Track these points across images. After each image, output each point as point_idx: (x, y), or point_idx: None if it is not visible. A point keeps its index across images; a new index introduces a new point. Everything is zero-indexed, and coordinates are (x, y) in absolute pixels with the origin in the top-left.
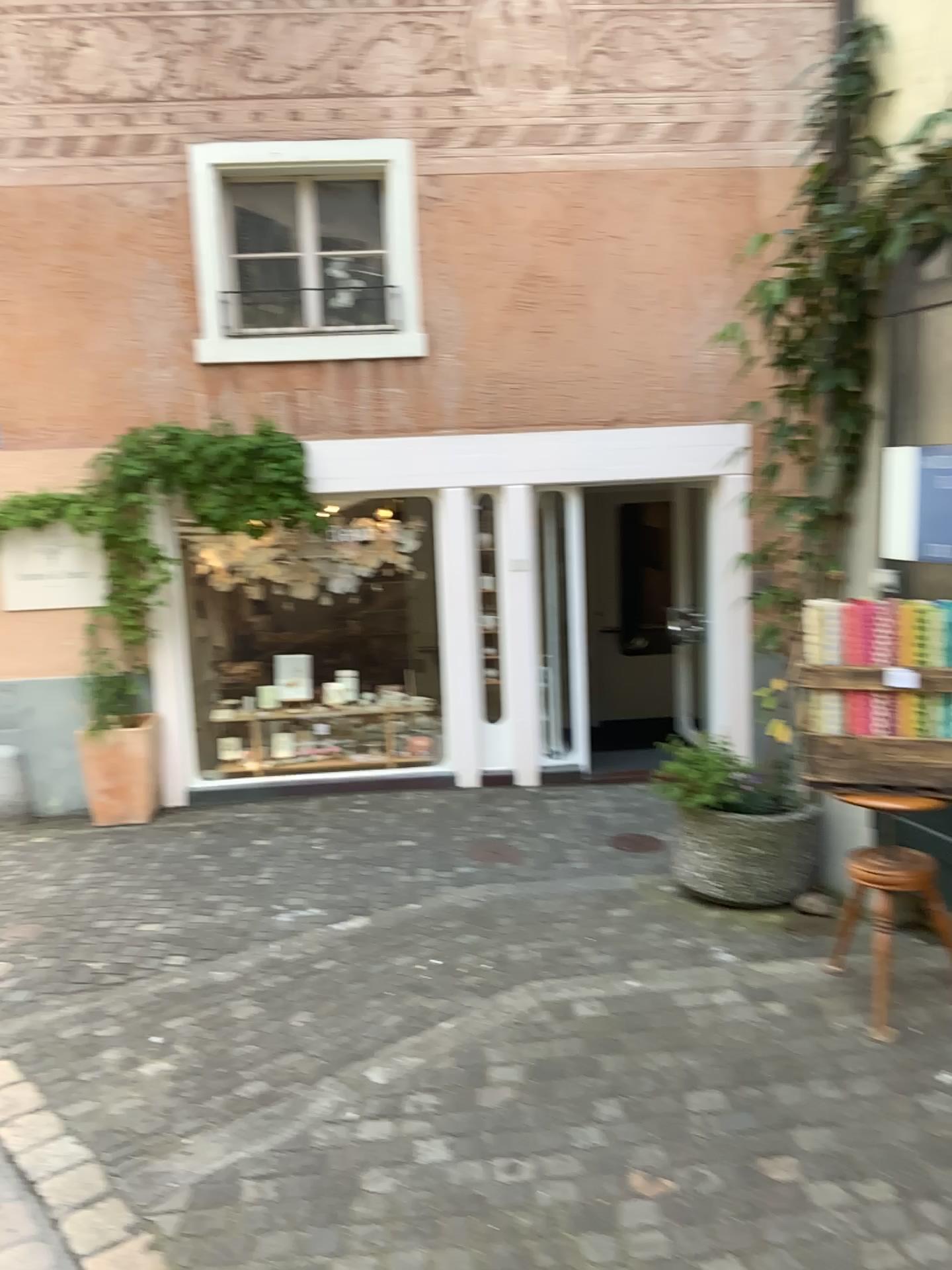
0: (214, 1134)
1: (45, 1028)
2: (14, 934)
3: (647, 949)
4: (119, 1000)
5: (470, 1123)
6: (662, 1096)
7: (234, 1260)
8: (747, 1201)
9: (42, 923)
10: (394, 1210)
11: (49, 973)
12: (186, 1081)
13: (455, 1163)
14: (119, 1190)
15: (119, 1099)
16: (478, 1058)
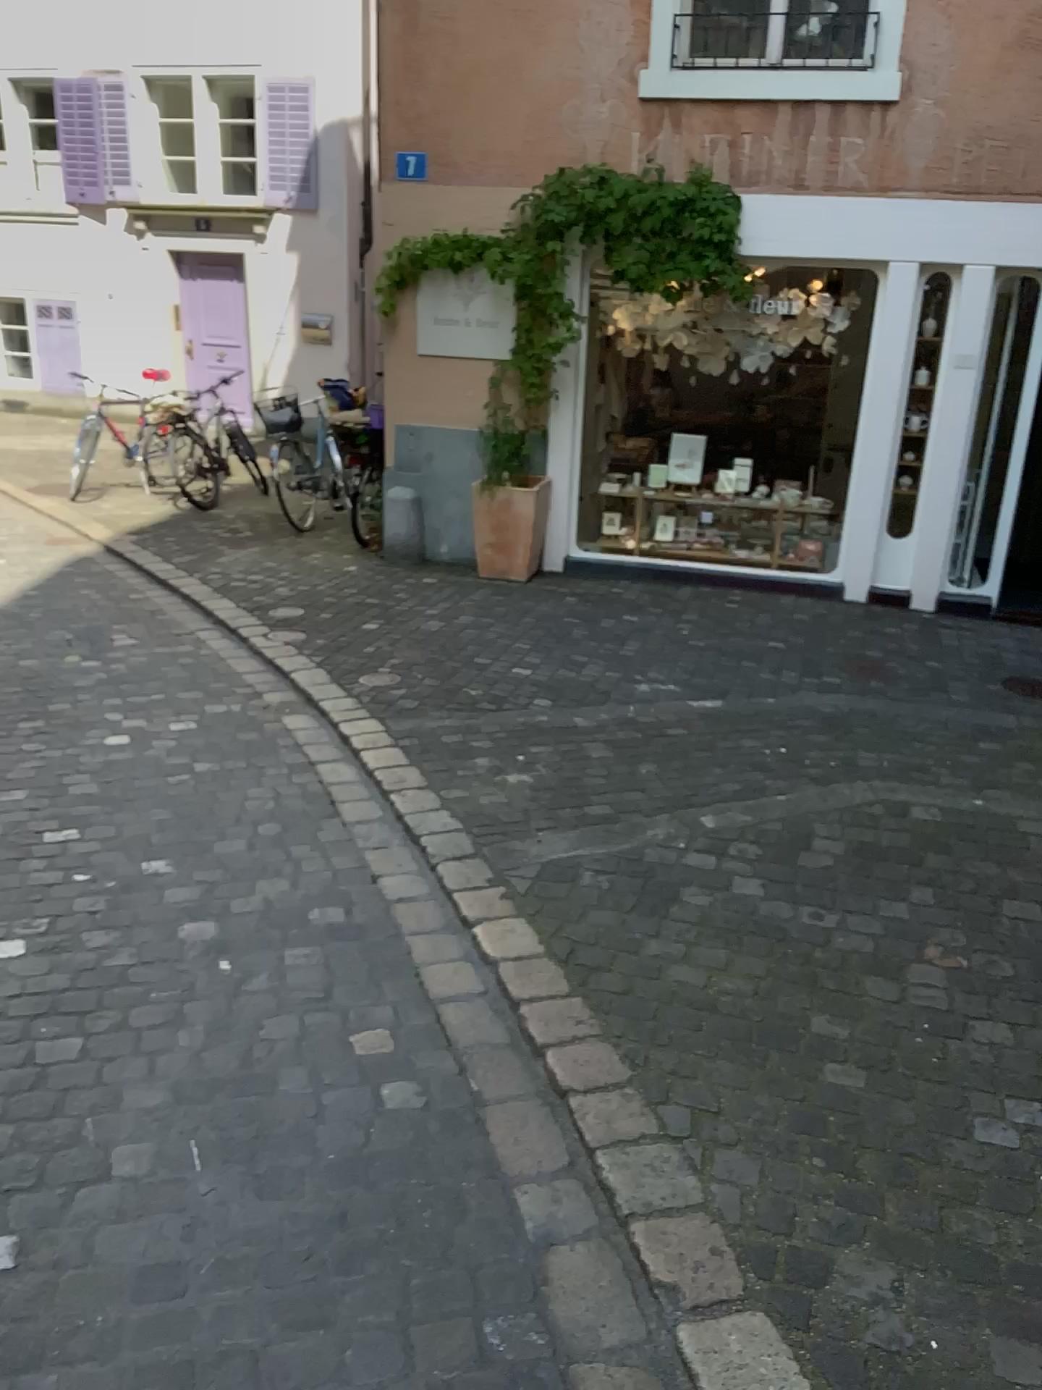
0: (564, 835)
1: (429, 731)
2: (404, 654)
3: (1002, 780)
4: (491, 723)
5: (788, 875)
6: (977, 896)
7: (572, 921)
8: (1034, 991)
9: (428, 649)
10: (708, 920)
11: (433, 690)
12: (544, 793)
13: (768, 901)
14: (485, 855)
15: (488, 795)
16: (806, 829)
